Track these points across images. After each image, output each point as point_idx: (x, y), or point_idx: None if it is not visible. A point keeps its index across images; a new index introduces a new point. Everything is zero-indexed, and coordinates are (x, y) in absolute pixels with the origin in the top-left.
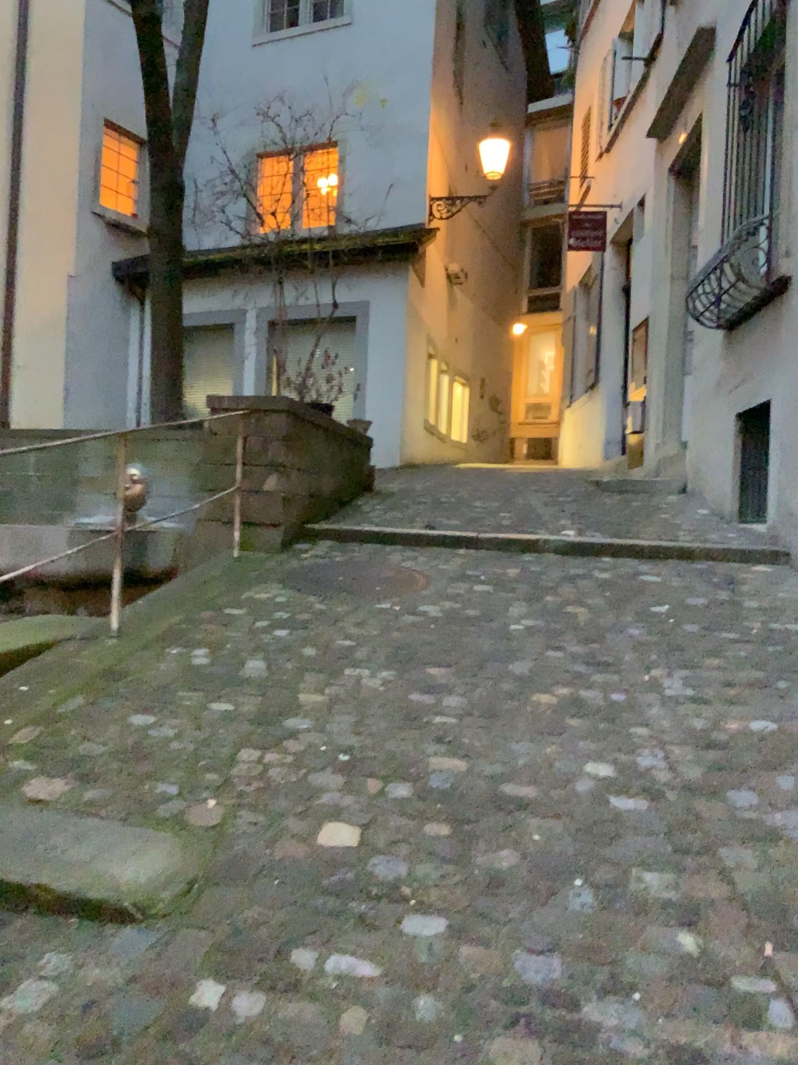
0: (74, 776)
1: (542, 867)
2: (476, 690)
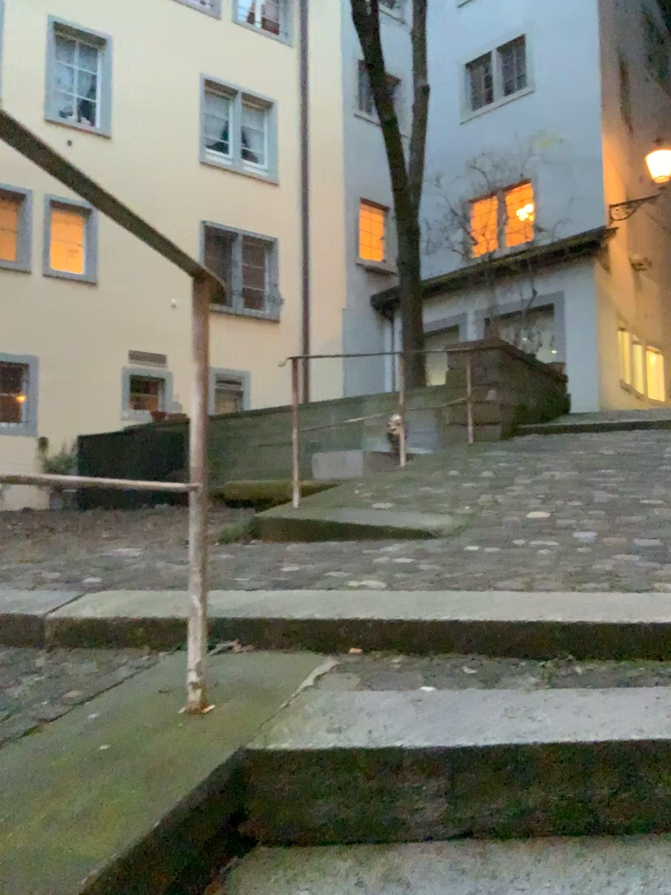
0: (395, 503)
1: (657, 520)
2: (630, 475)
